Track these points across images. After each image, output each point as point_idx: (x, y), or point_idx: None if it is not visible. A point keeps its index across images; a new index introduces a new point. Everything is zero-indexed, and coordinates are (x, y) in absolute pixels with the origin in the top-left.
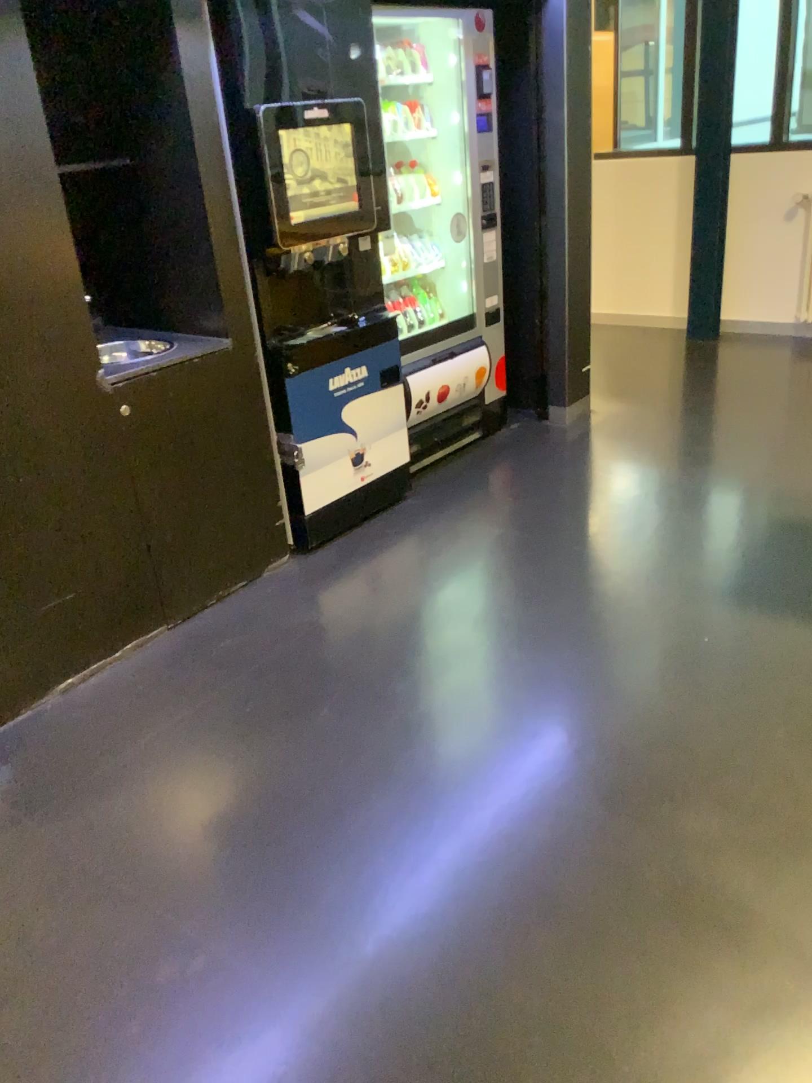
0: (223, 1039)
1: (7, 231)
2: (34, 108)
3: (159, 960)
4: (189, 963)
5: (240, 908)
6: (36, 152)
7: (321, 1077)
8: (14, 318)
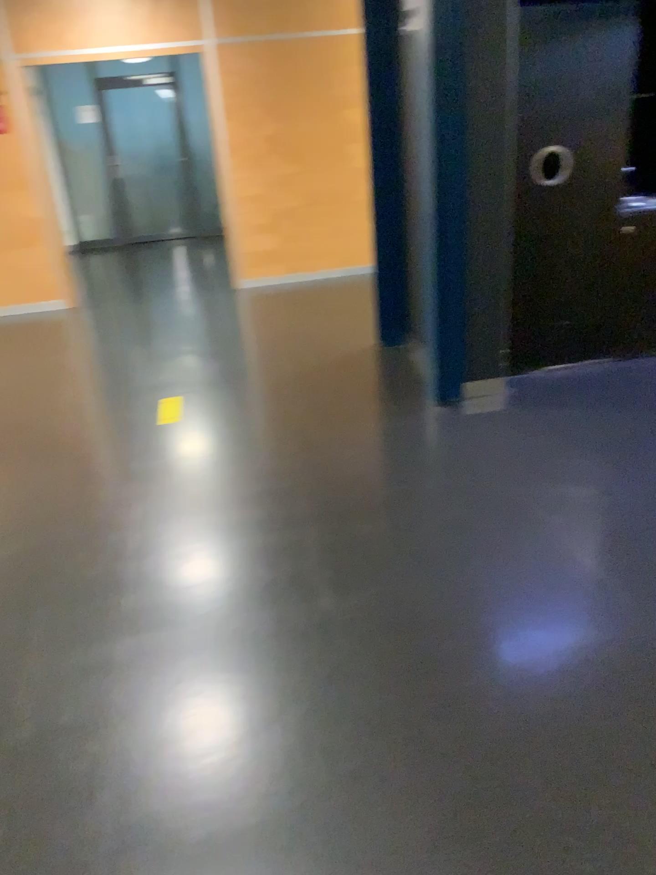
0: (579, 479)
1: (594, 126)
2: (627, 64)
3: (561, 454)
4: (573, 458)
5: (603, 452)
6: (621, 86)
7: (615, 500)
8: (584, 170)
